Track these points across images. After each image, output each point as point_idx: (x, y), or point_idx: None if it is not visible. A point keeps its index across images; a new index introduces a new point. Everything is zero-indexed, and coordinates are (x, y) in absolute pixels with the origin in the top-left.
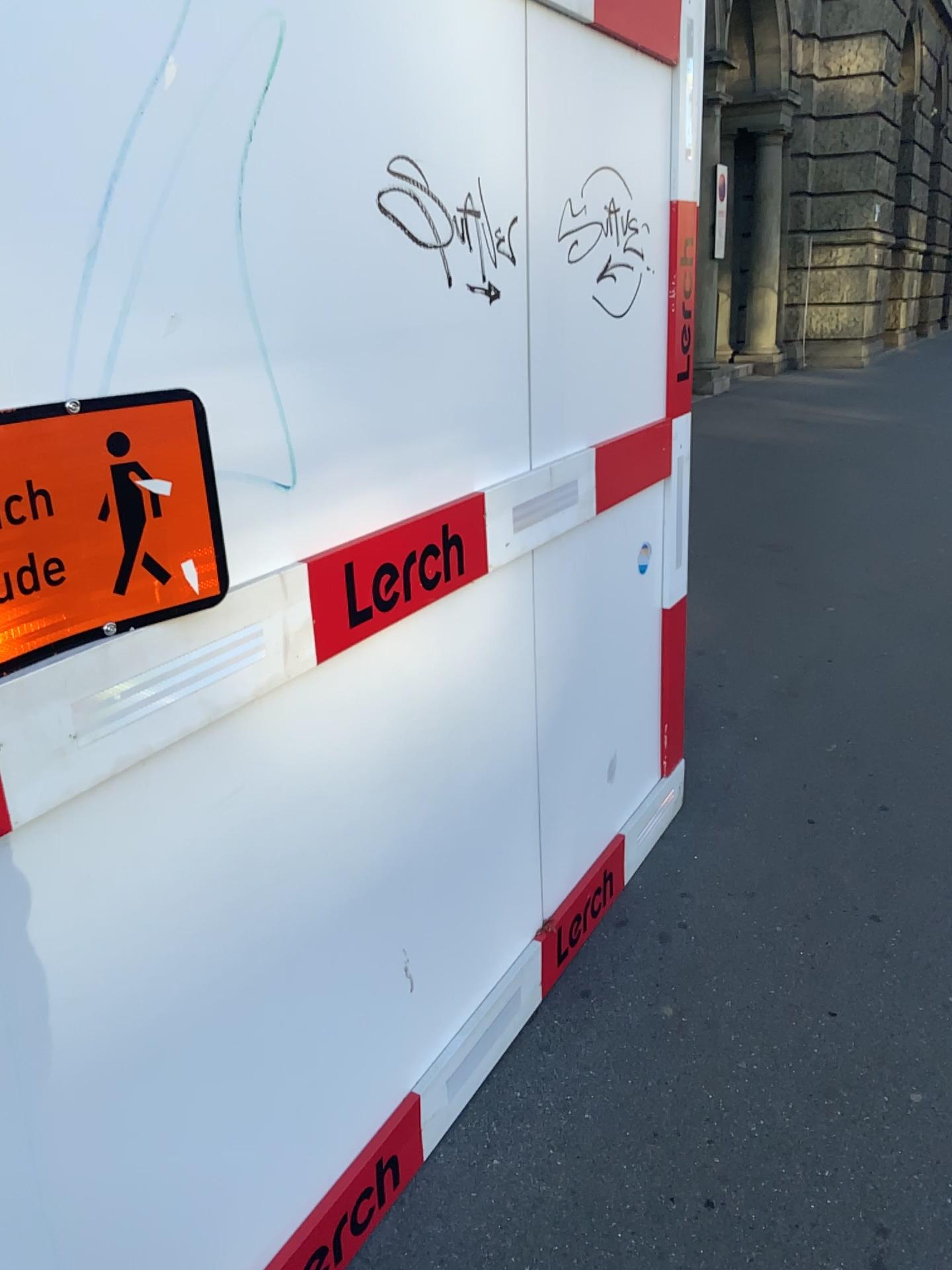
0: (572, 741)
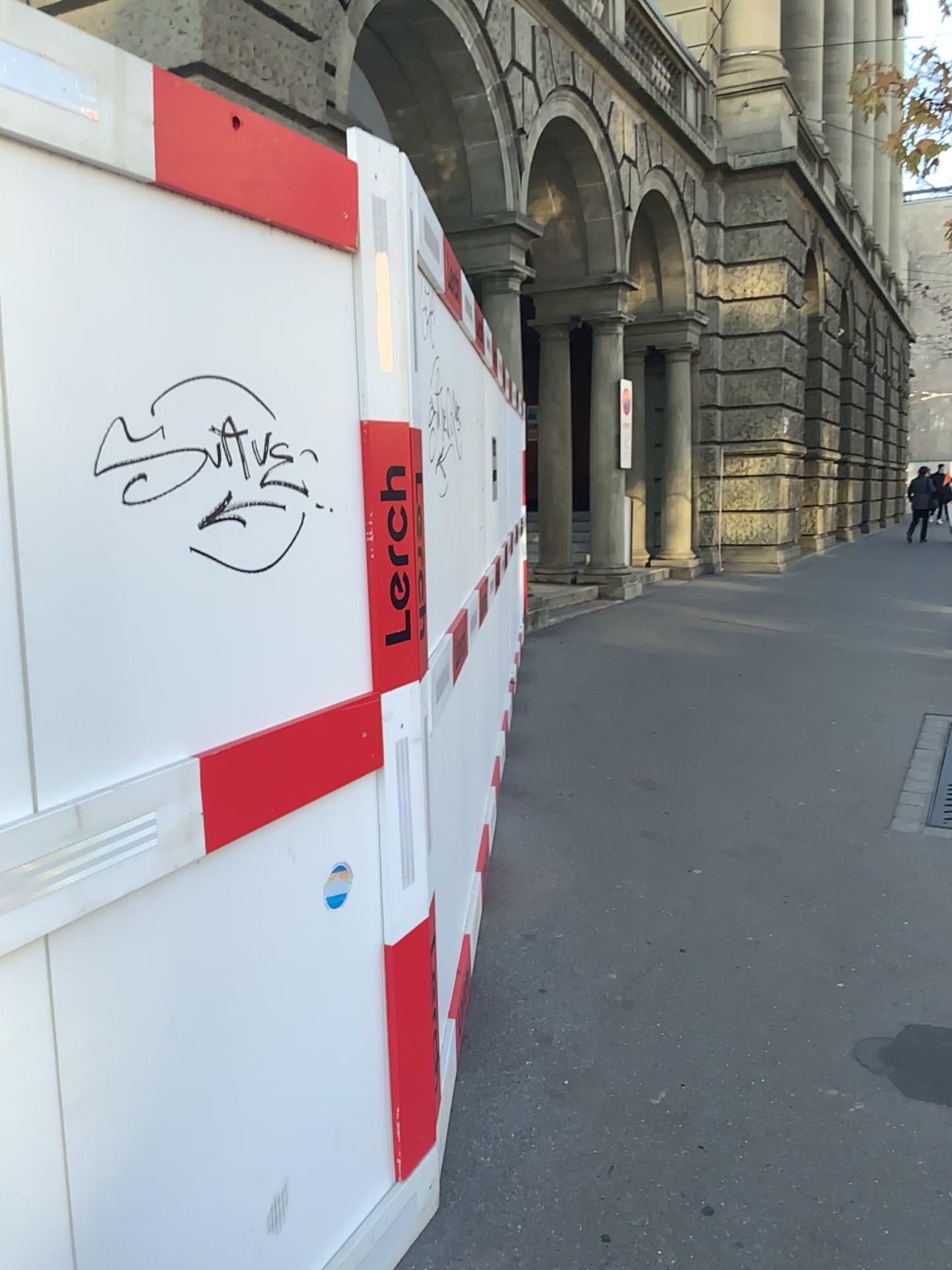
0: (161, 1227)
